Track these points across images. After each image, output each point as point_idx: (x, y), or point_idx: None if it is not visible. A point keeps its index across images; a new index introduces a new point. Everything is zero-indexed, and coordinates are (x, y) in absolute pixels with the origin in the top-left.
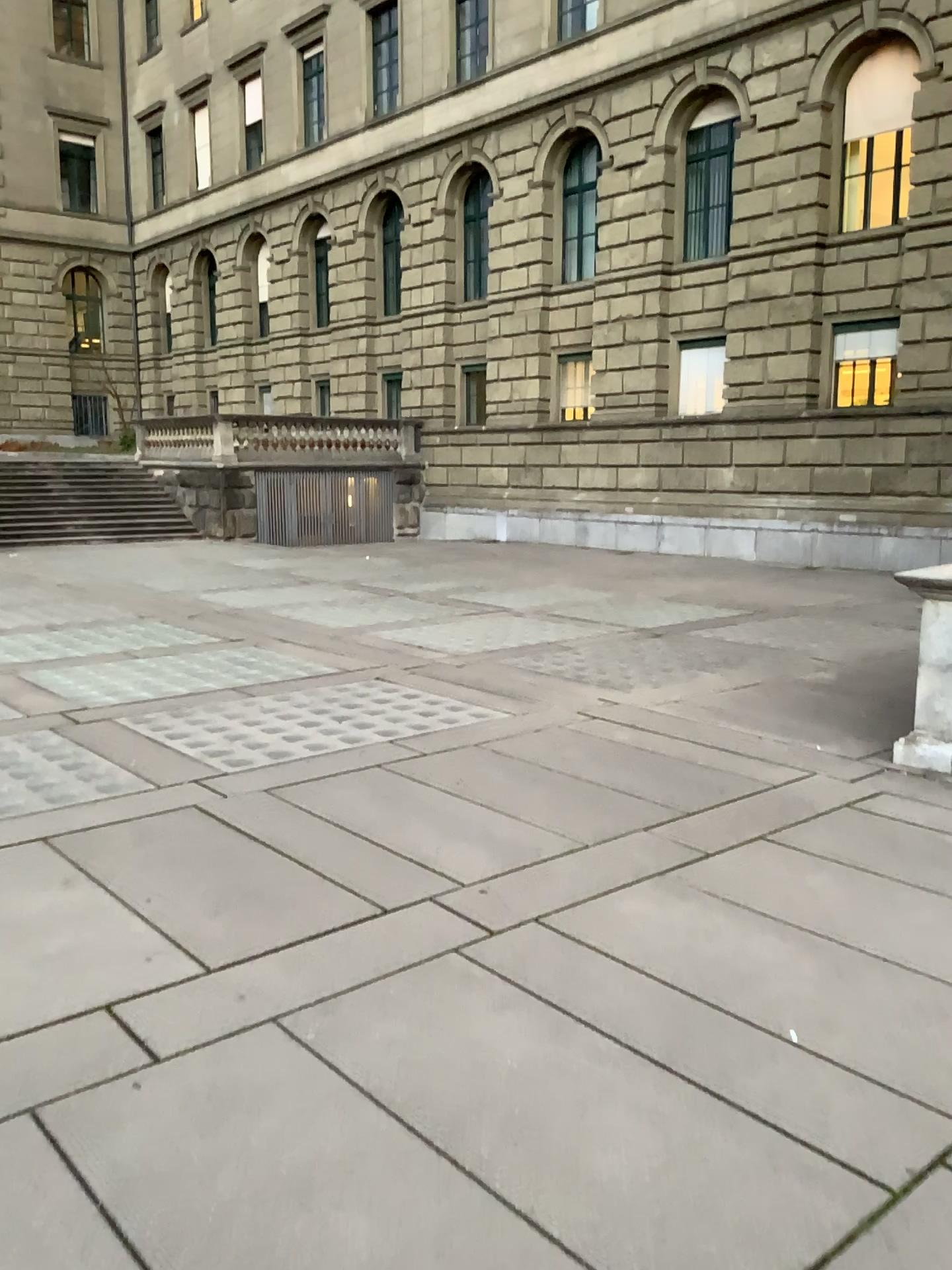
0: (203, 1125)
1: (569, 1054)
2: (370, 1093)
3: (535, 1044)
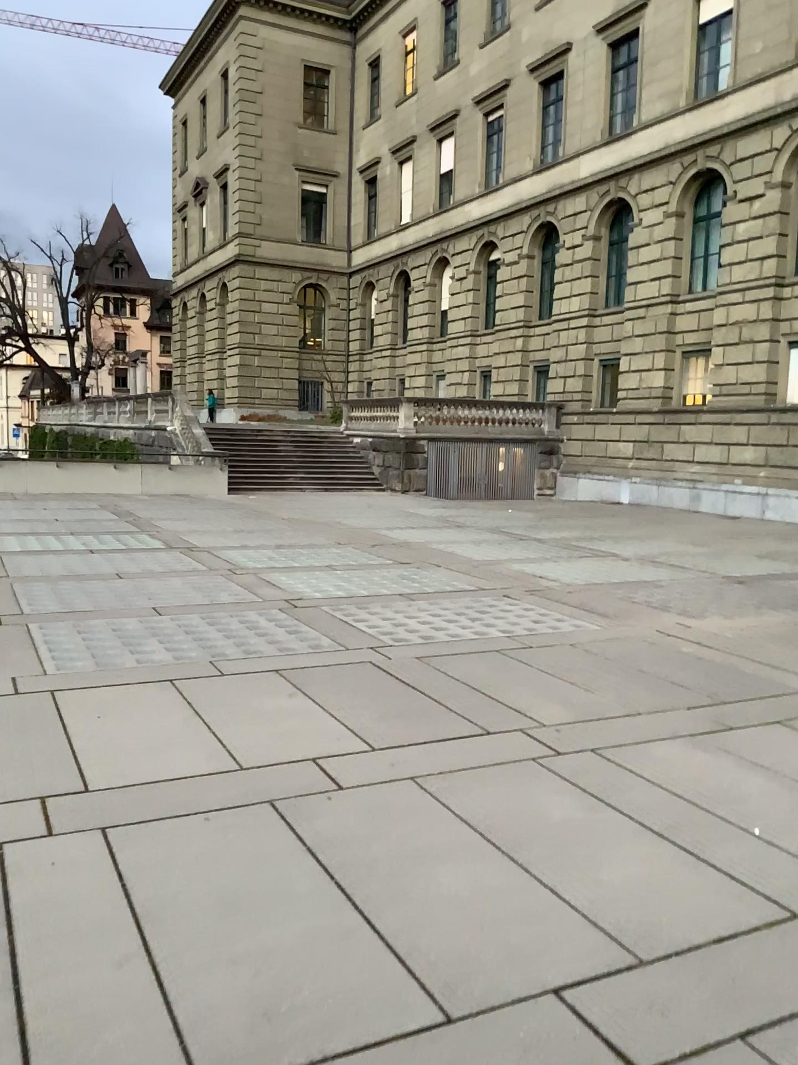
0: (367, 820)
1: (598, 819)
2: (467, 819)
3: (576, 811)
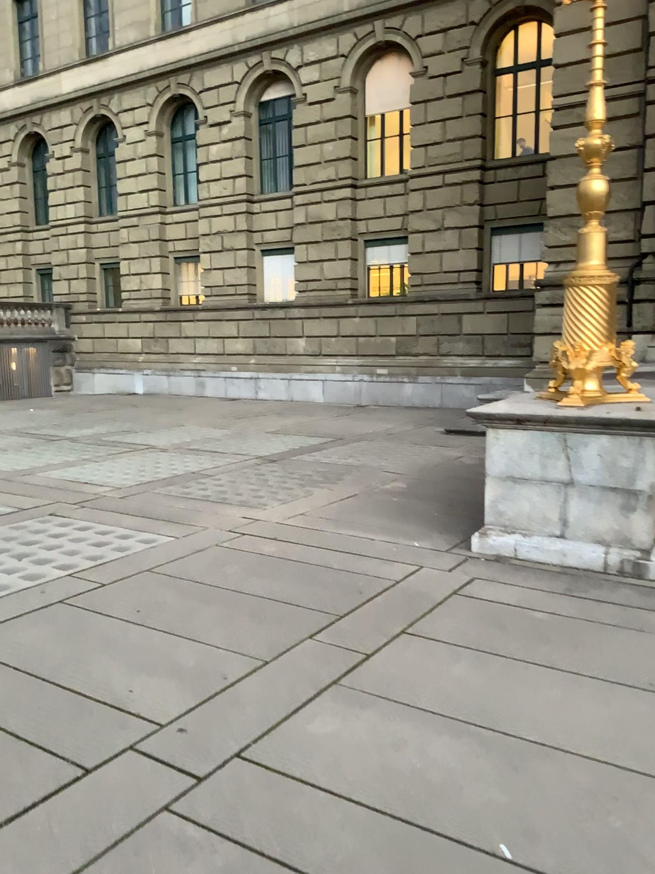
0: None
1: None
2: None
3: None
